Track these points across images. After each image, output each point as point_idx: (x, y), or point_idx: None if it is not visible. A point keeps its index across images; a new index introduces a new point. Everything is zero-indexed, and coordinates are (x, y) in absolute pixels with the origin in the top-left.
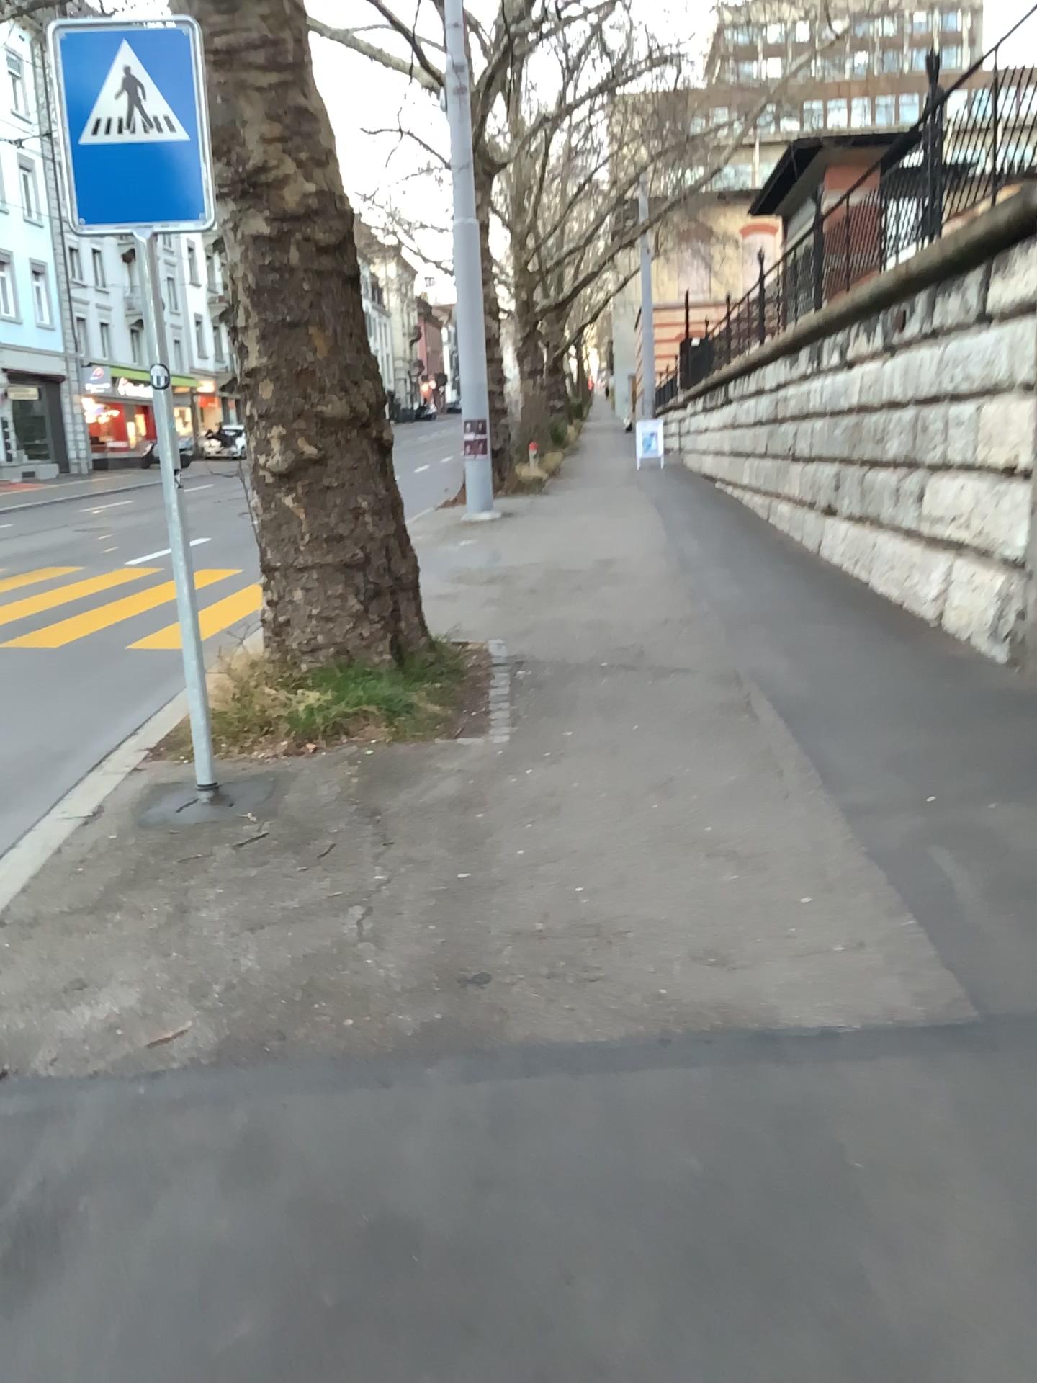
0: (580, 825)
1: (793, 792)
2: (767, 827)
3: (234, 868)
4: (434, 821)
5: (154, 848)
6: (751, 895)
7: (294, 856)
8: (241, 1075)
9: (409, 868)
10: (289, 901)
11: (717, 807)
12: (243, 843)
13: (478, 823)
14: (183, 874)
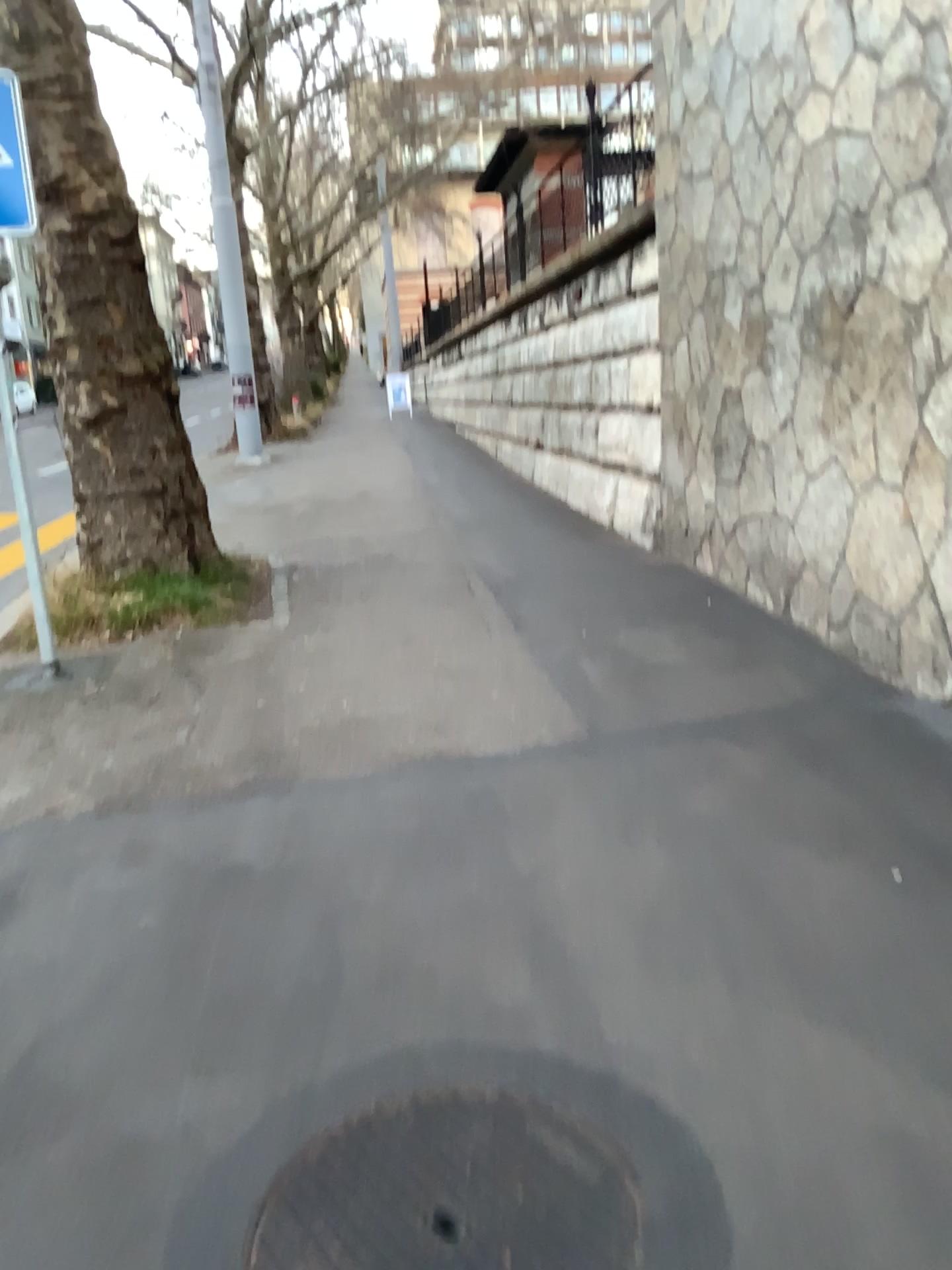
0: (342, 666)
1: (493, 635)
2: (473, 655)
3: (85, 711)
4: (234, 672)
5: (18, 704)
6: (459, 694)
7: (130, 701)
8: (116, 818)
9: (219, 701)
10: (131, 726)
11: (440, 647)
12: (88, 696)
13: (267, 671)
14: (46, 718)
